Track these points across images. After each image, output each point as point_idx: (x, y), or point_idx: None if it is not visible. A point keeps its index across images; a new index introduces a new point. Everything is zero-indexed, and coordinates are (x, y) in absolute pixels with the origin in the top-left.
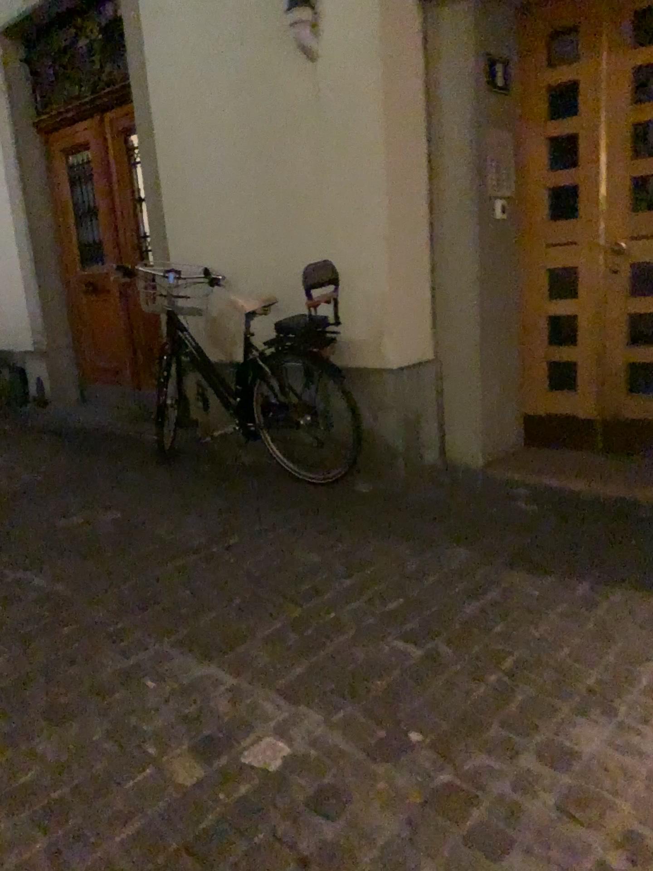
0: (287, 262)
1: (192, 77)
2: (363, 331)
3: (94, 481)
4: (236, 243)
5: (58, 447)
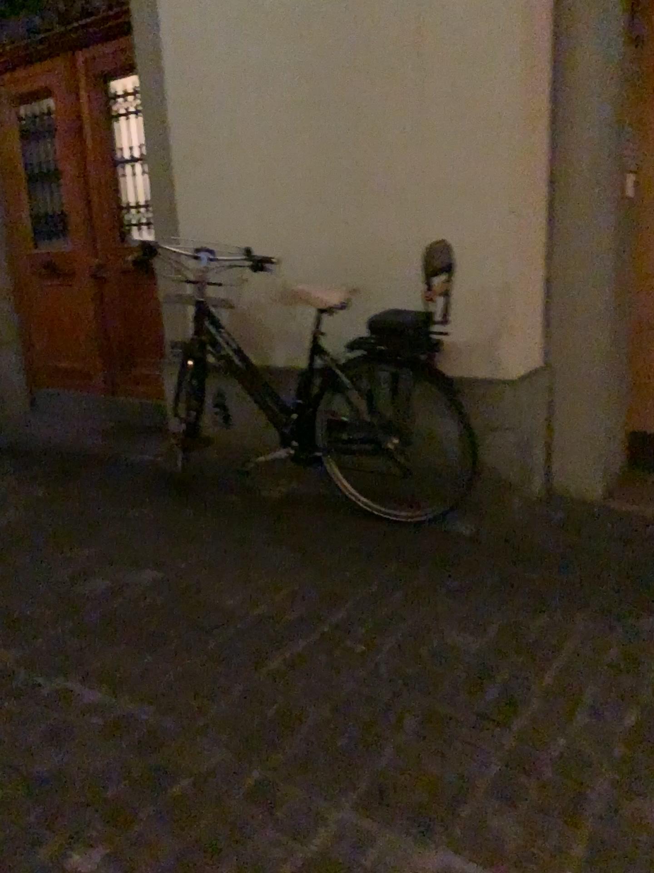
0: (354, 244)
1: (222, 3)
2: (463, 333)
3: (96, 521)
4: (279, 218)
5: (26, 472)
